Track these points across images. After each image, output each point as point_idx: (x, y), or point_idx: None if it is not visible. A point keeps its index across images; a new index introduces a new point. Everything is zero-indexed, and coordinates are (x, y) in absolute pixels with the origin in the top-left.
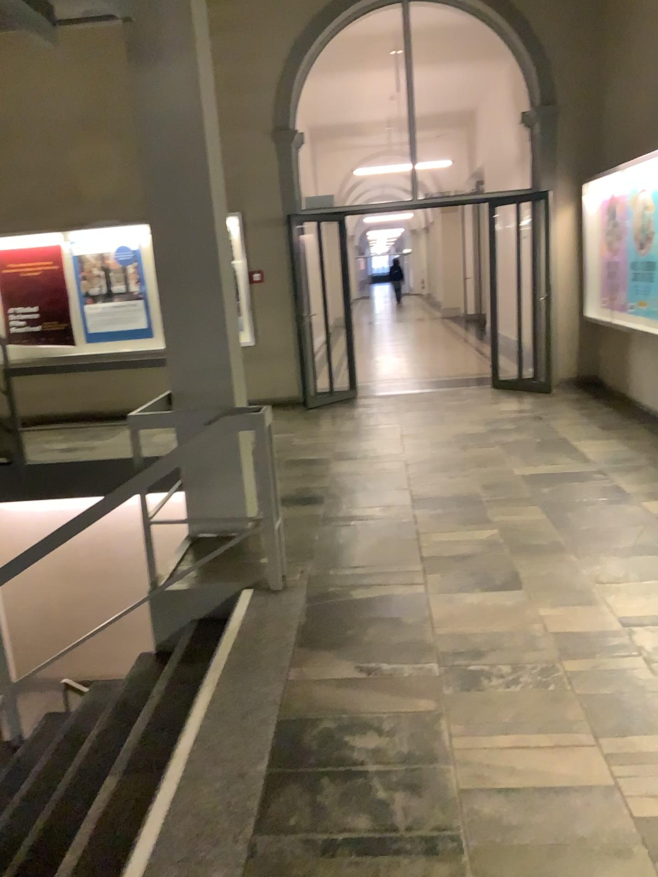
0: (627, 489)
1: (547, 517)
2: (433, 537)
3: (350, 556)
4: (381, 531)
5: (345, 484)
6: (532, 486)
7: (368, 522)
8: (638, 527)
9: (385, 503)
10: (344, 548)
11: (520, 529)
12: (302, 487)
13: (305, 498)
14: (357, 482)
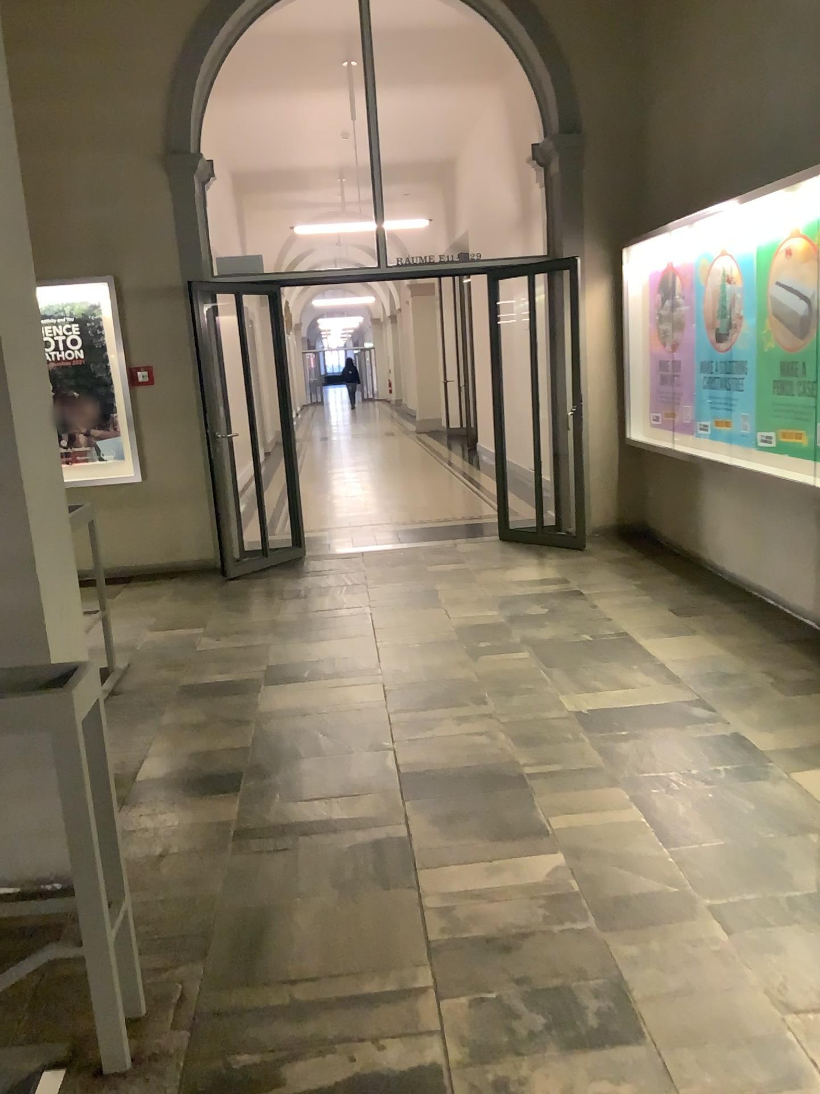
0: (762, 745)
1: (644, 818)
2: (445, 882)
3: (282, 942)
4: (343, 866)
5: (278, 744)
6: (601, 742)
7: (319, 840)
8: (811, 841)
9: (350, 787)
10: (272, 918)
11: (601, 850)
12: (202, 755)
13: (205, 781)
14: (300, 738)
